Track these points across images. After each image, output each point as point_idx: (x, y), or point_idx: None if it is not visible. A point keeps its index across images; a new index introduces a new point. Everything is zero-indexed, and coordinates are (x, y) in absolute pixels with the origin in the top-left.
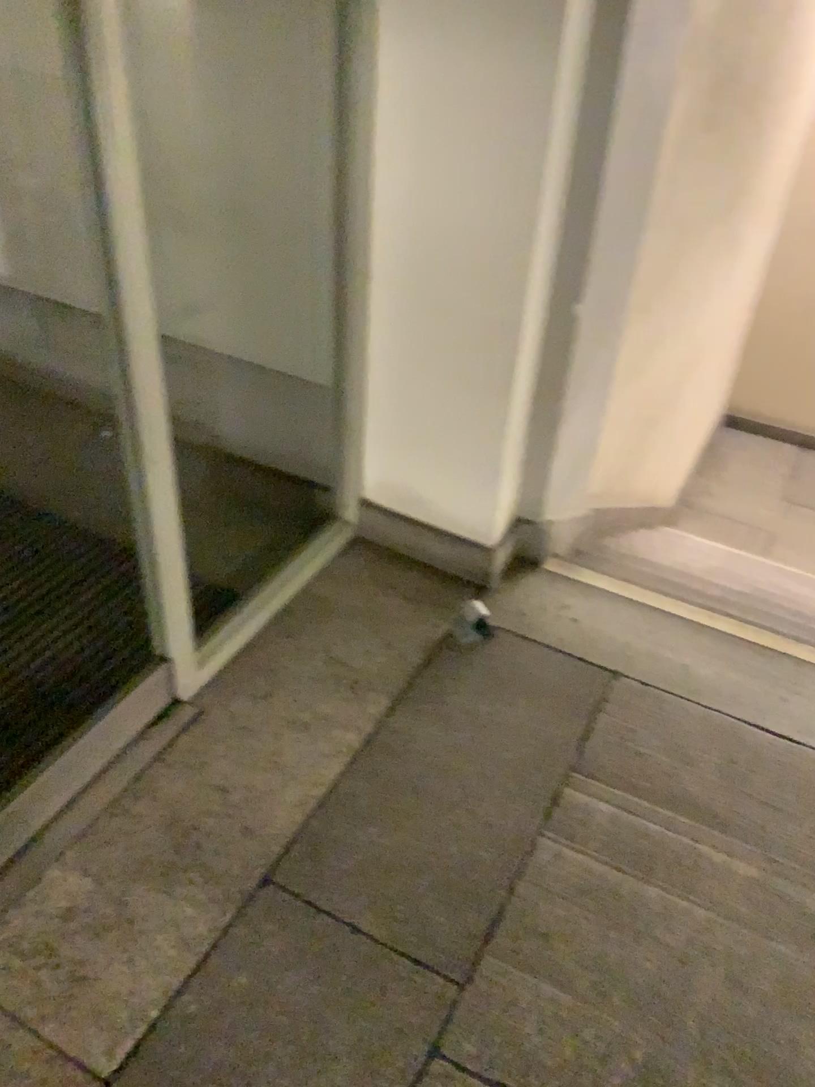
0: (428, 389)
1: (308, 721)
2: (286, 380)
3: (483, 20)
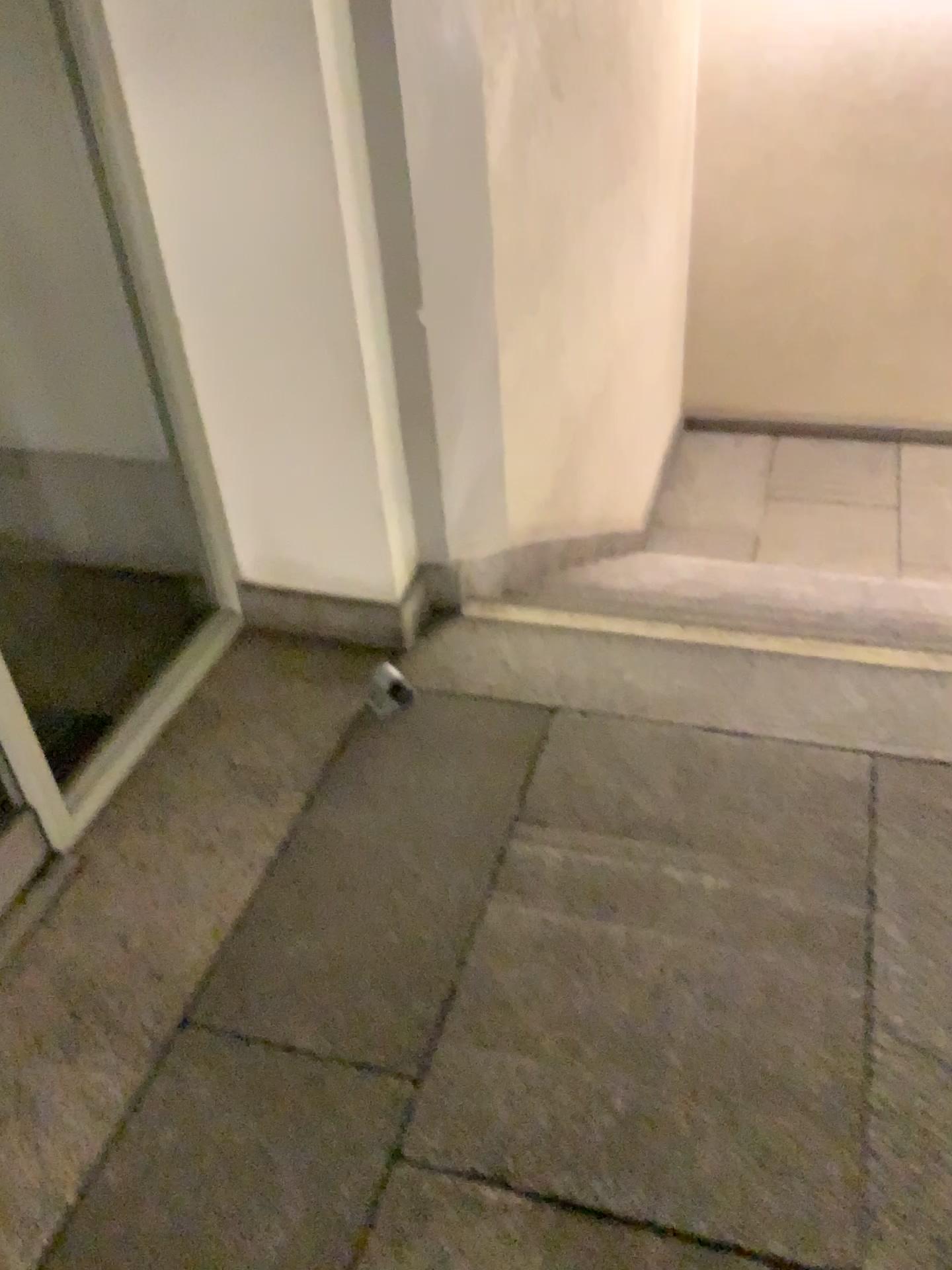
0: (285, 441)
1: (221, 842)
2: (134, 469)
3: (231, 11)
